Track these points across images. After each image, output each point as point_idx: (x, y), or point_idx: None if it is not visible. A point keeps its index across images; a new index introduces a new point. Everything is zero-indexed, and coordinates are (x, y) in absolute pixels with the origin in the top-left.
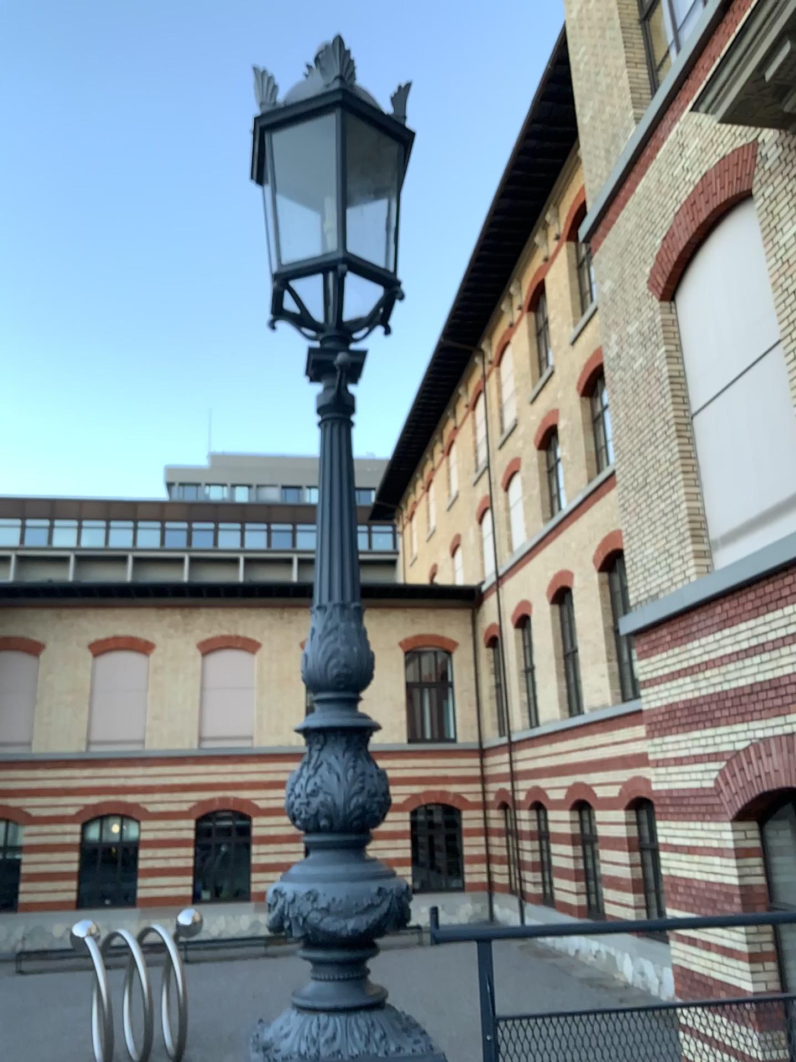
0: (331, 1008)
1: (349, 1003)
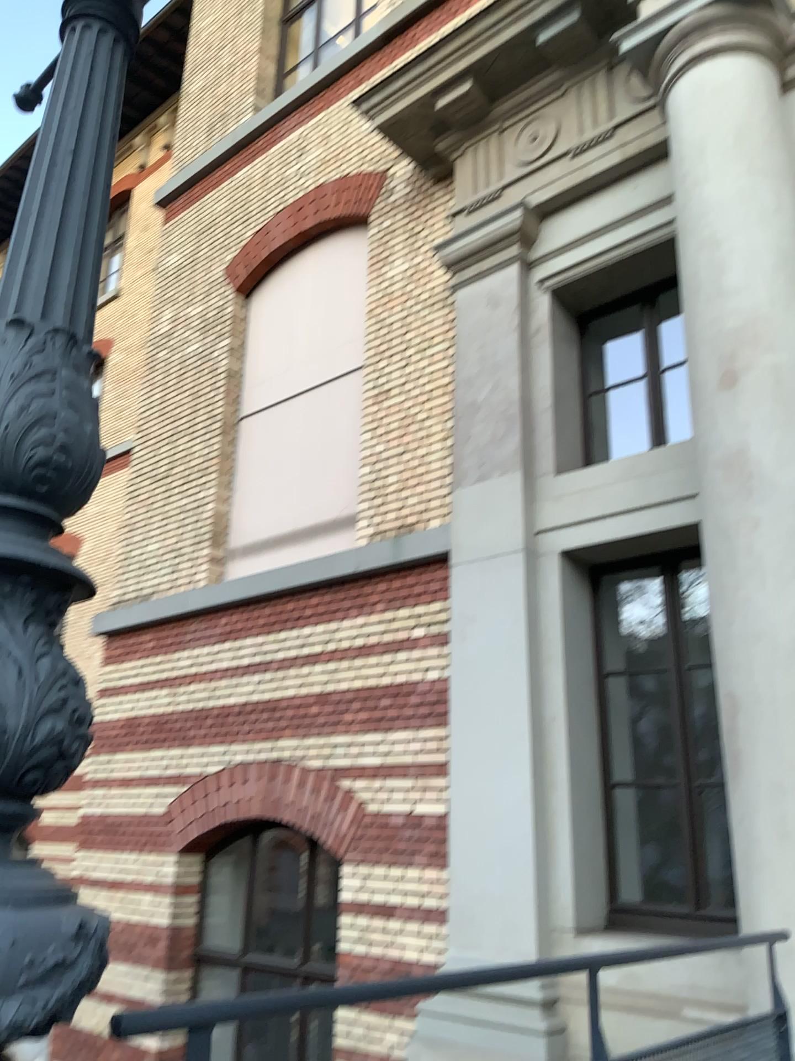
0: None
1: None
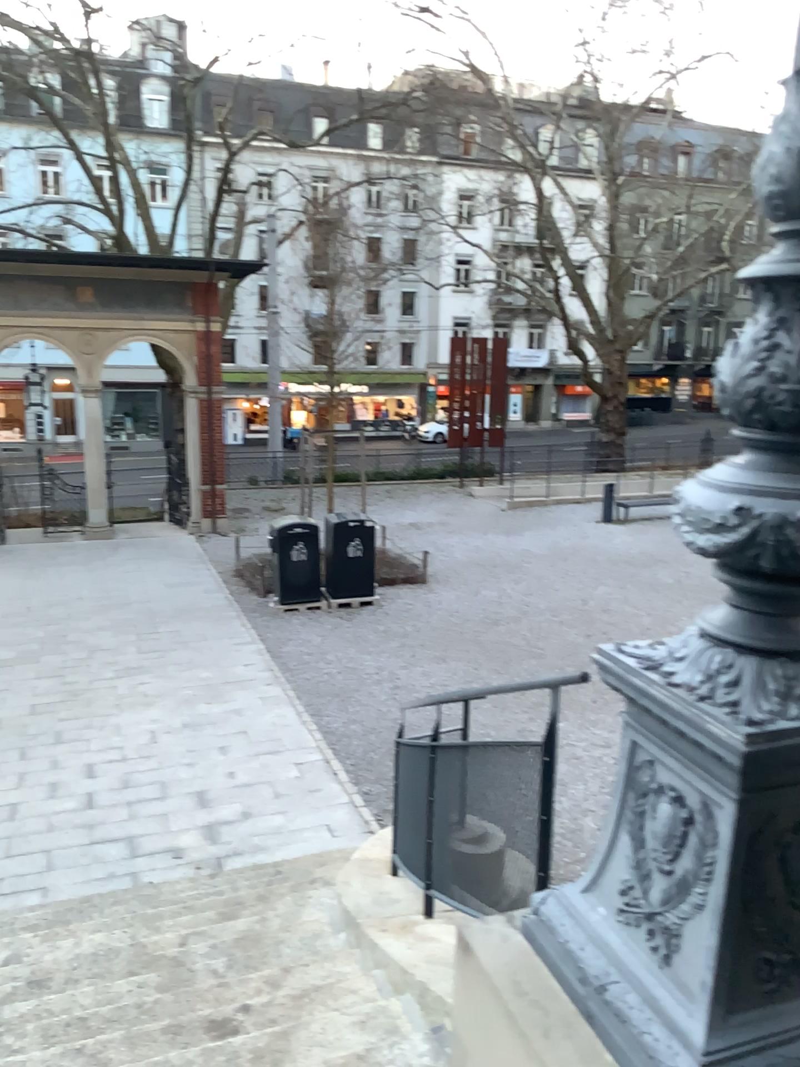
0: (701, 629)
1: (719, 633)
